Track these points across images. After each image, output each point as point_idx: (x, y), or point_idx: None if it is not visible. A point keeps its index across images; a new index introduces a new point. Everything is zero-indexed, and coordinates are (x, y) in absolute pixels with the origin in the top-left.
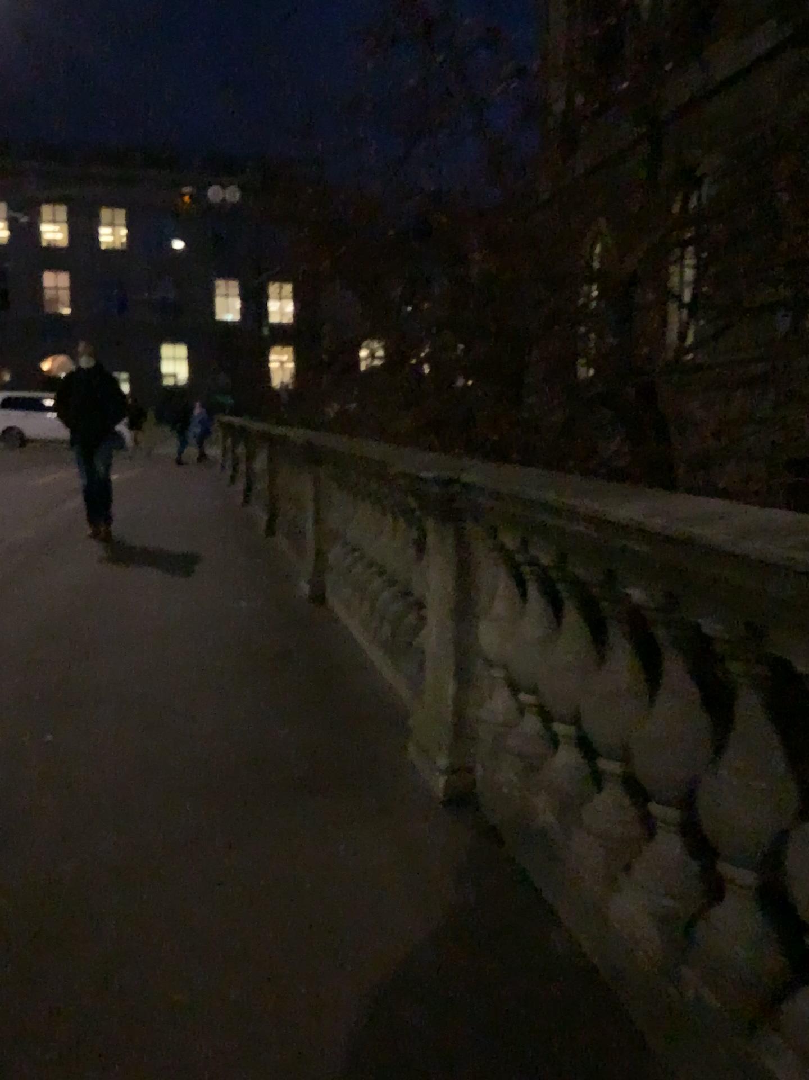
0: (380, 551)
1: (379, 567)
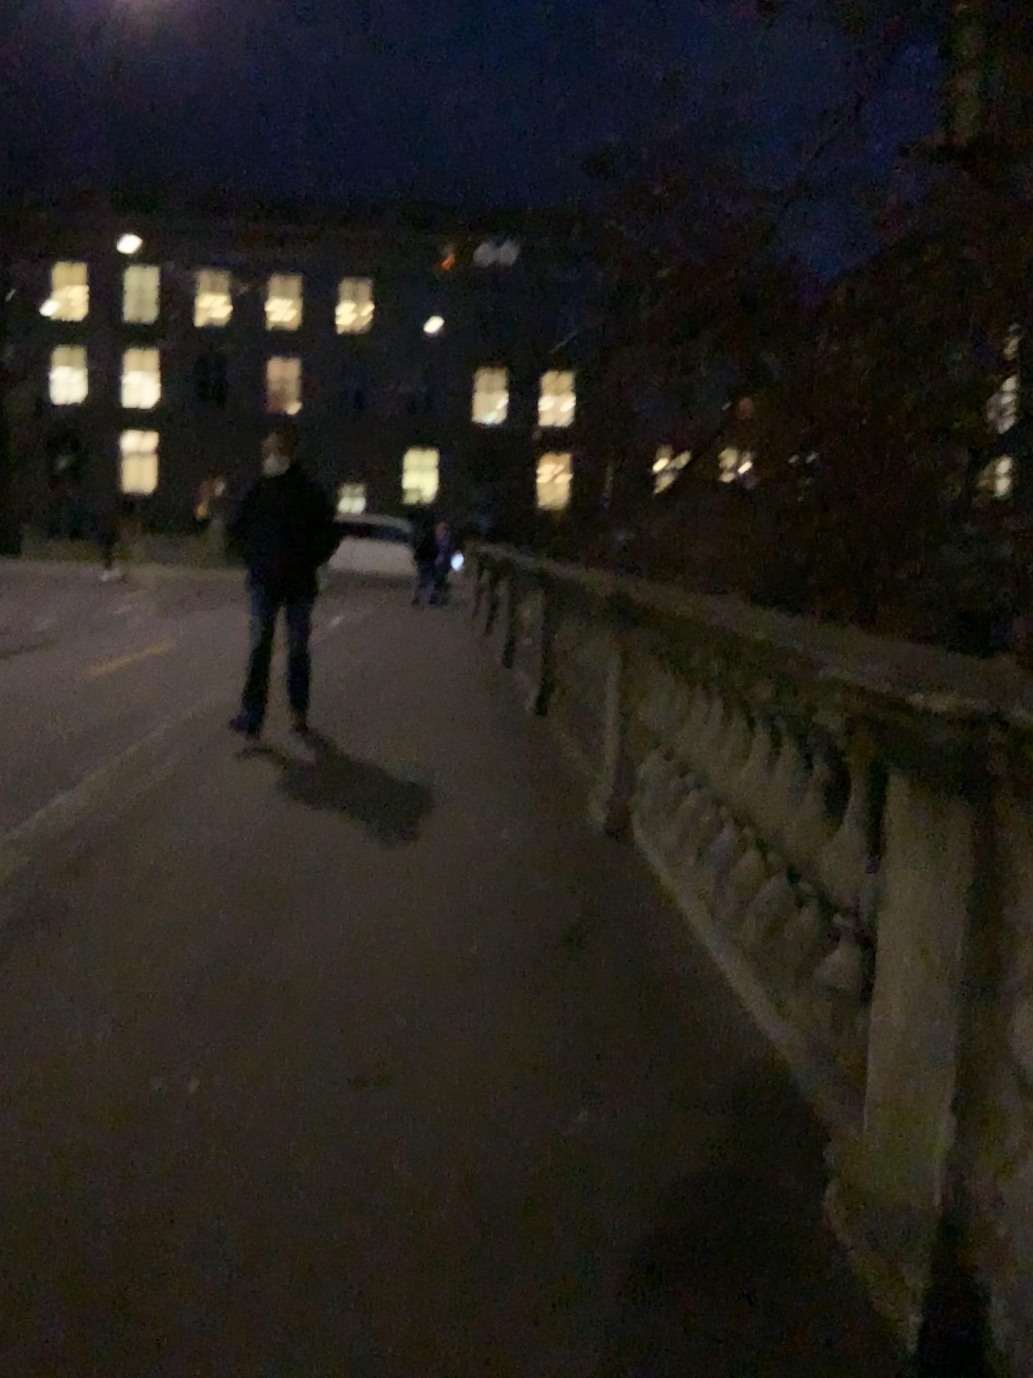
0: (735, 785)
1: (732, 812)
